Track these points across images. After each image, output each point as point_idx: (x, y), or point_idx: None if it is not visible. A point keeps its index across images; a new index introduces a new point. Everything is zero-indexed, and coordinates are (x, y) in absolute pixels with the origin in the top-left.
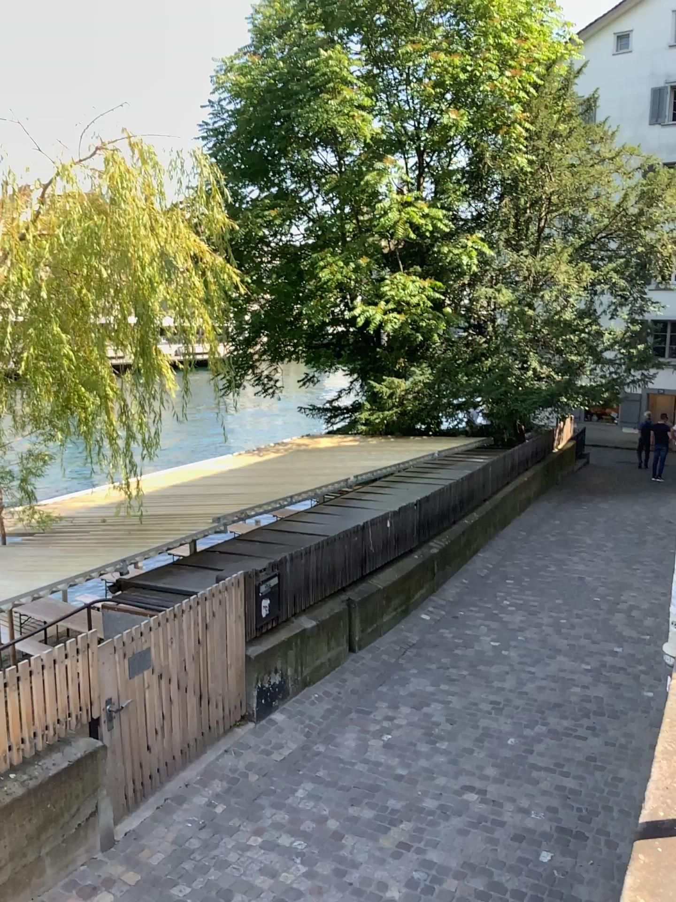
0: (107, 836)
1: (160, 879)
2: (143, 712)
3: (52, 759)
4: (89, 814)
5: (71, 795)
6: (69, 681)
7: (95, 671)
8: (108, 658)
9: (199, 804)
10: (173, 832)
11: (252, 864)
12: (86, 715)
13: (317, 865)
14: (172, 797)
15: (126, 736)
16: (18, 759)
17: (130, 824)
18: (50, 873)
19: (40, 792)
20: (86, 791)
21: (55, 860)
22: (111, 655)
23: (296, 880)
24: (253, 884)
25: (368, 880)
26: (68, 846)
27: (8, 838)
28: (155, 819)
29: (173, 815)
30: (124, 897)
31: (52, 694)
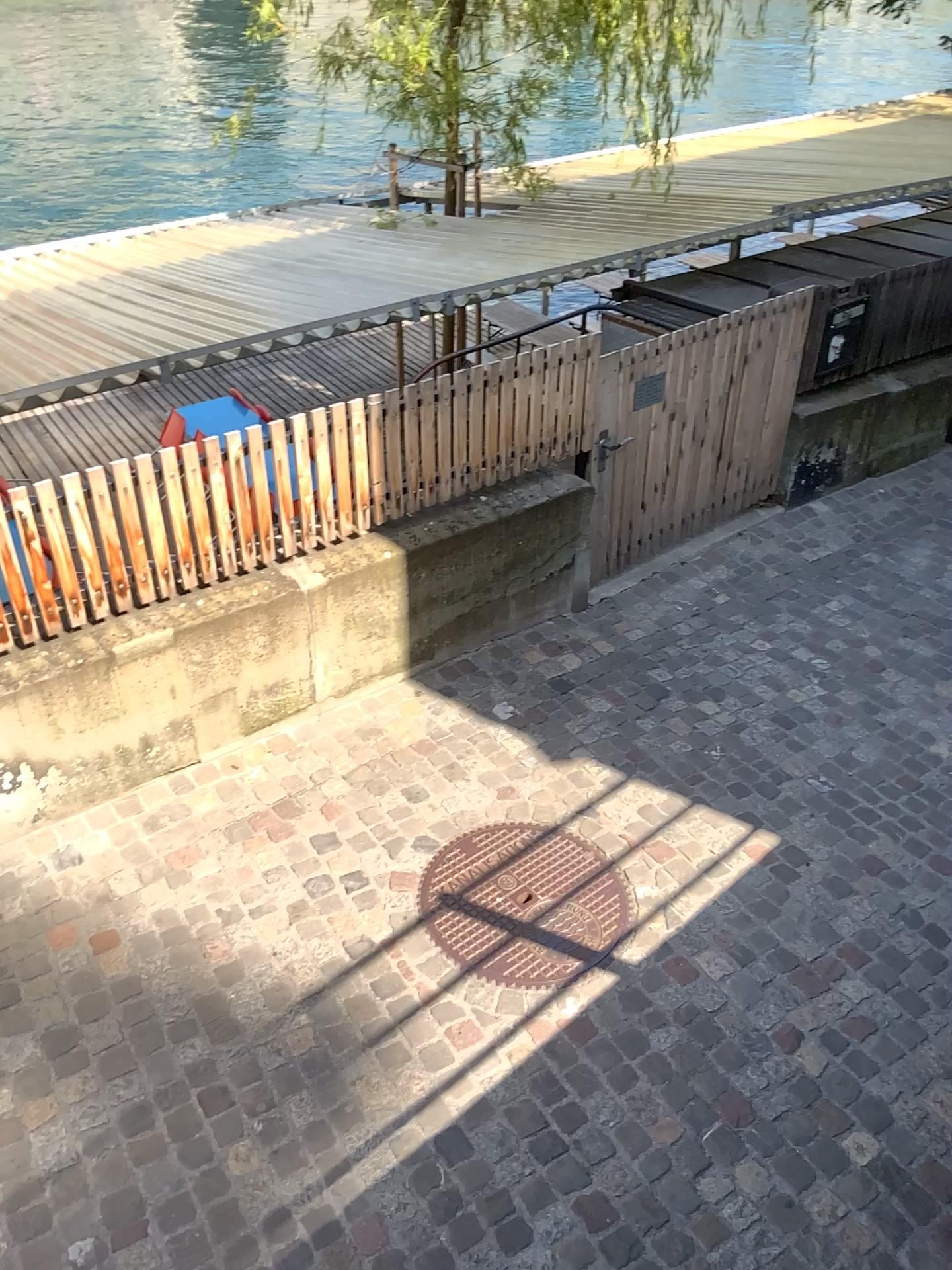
0: (582, 595)
1: (639, 656)
2: (644, 458)
3: (531, 488)
4: (564, 564)
5: (547, 537)
6: (560, 396)
7: (593, 390)
8: (611, 376)
9: (697, 588)
10: (661, 610)
11: (755, 669)
12: (576, 445)
13: (840, 691)
14: (664, 573)
15: (619, 484)
16: (493, 479)
17: (609, 590)
18: (516, 617)
19: (514, 524)
20: (565, 536)
21: (522, 604)
22: (614, 374)
23: (809, 700)
24: (752, 690)
25: (908, 726)
26: (538, 593)
27: (475, 565)
28: (640, 591)
29: (662, 593)
30: (596, 663)
31: (538, 407)
